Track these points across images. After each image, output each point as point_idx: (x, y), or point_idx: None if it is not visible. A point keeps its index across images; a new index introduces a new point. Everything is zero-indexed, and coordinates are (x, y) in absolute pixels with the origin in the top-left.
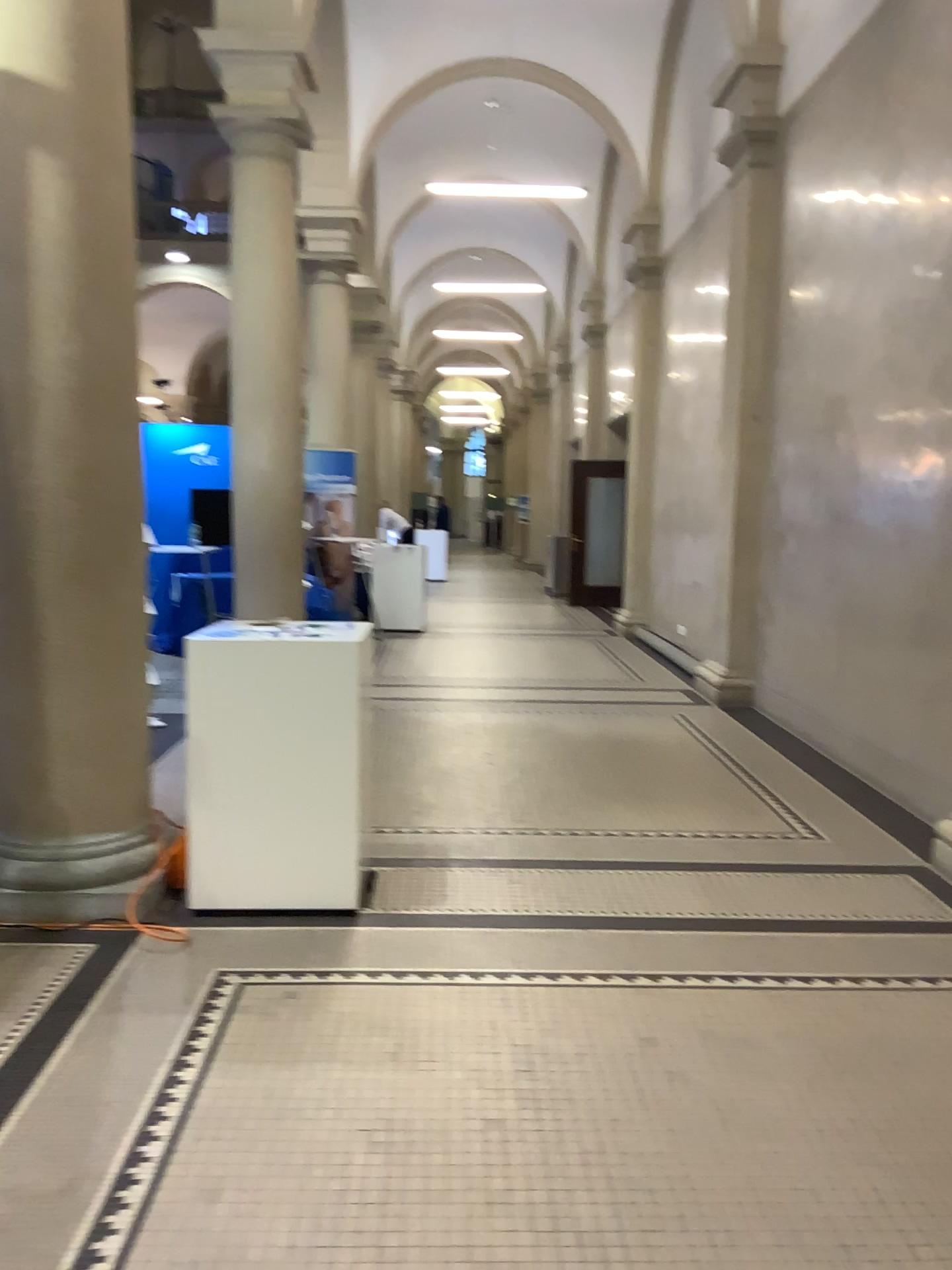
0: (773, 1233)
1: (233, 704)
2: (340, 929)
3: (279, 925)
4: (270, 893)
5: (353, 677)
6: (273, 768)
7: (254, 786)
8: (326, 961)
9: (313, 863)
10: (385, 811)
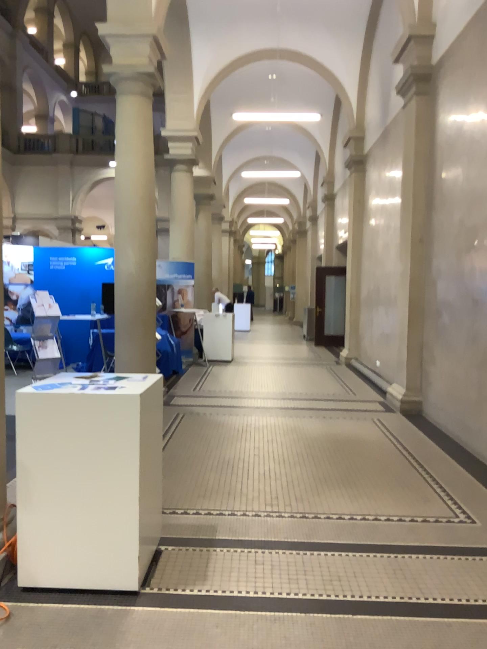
0: None
1: (46, 438)
2: (119, 608)
3: (75, 603)
4: (72, 576)
5: (134, 418)
6: (75, 485)
7: (62, 498)
8: (99, 644)
9: (104, 555)
10: (178, 494)
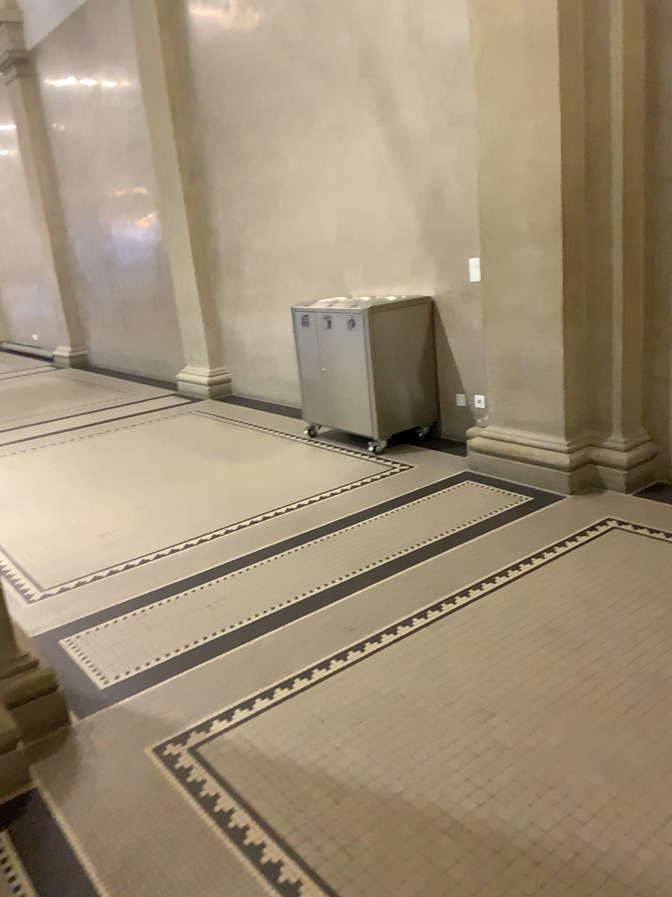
0: (146, 457)
1: None
2: None
3: None
4: None
5: None
6: None
7: None
8: None
9: None
10: None
